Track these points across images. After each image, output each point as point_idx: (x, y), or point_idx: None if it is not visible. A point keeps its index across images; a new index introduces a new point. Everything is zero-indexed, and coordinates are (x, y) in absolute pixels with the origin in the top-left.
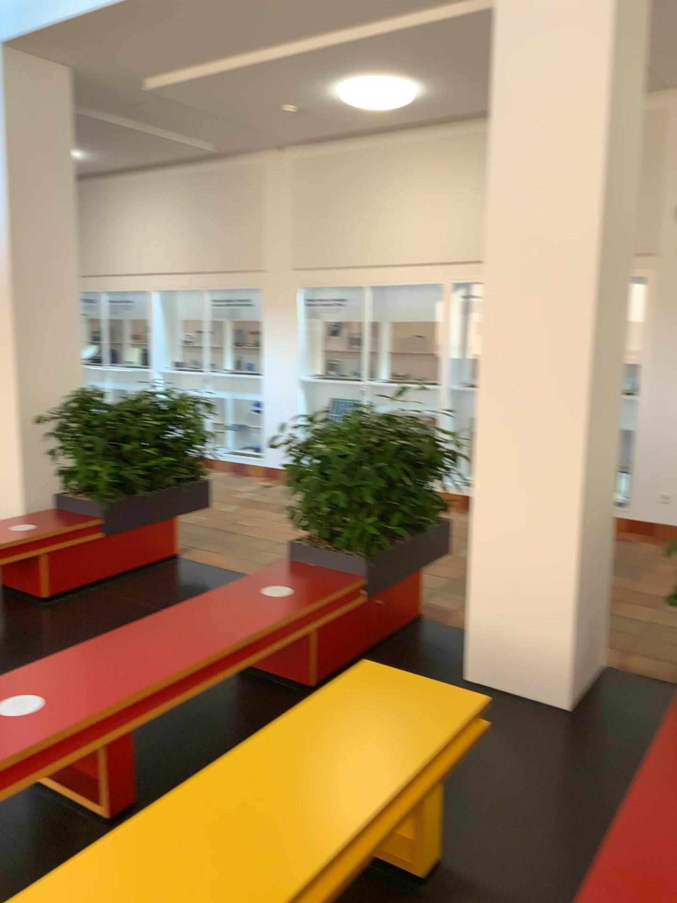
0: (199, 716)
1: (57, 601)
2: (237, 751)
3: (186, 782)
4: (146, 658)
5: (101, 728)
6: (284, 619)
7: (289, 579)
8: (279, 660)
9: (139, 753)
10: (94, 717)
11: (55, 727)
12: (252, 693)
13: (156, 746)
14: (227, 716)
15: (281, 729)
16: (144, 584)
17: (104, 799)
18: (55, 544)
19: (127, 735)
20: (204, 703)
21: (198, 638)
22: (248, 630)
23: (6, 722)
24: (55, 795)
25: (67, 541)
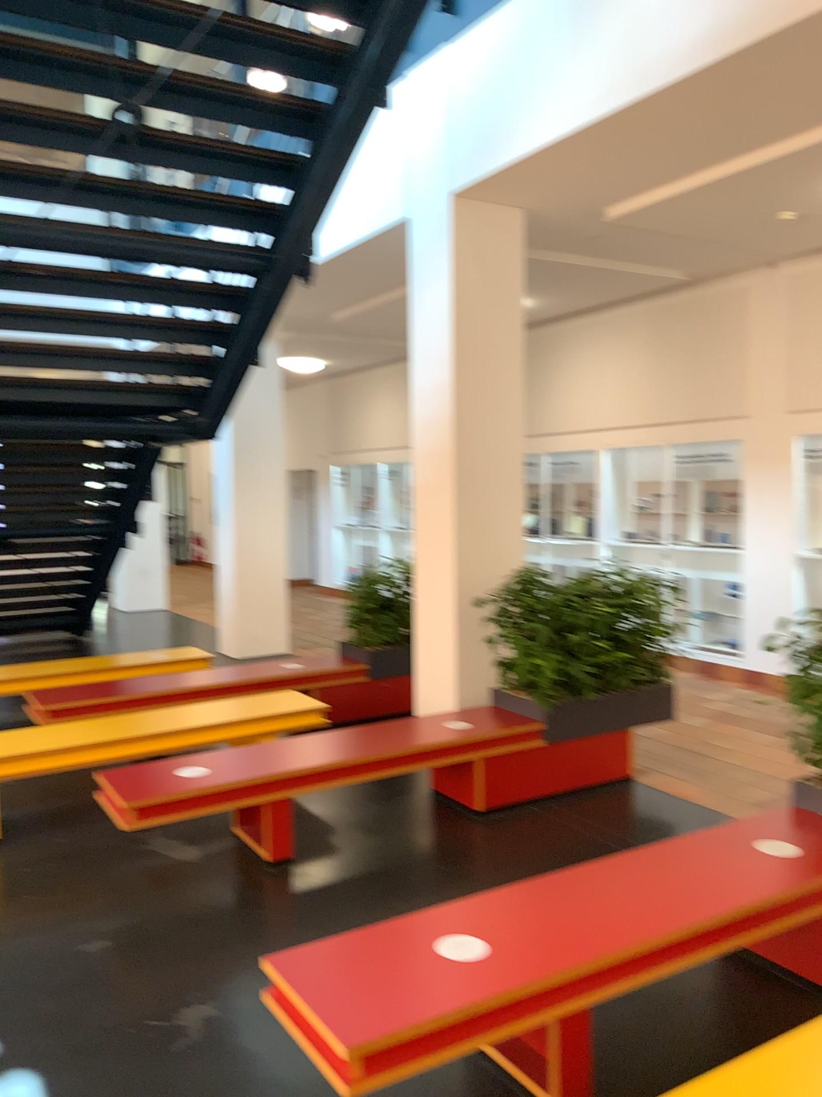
0: (669, 1000)
1: (491, 818)
2: (734, 1068)
3: (653, 1087)
4: (605, 912)
5: (553, 996)
6: (790, 887)
7: (793, 830)
8: (780, 943)
9: (592, 1033)
10: (545, 979)
11: (500, 983)
12: (741, 982)
13: (614, 1029)
14: (708, 1007)
15: (797, 1052)
16: (592, 809)
17: (553, 1087)
18: (490, 750)
19: (583, 1011)
20: (676, 984)
21: (670, 896)
22: (738, 895)
23: (446, 965)
24: (493, 1066)
25: (505, 746)
